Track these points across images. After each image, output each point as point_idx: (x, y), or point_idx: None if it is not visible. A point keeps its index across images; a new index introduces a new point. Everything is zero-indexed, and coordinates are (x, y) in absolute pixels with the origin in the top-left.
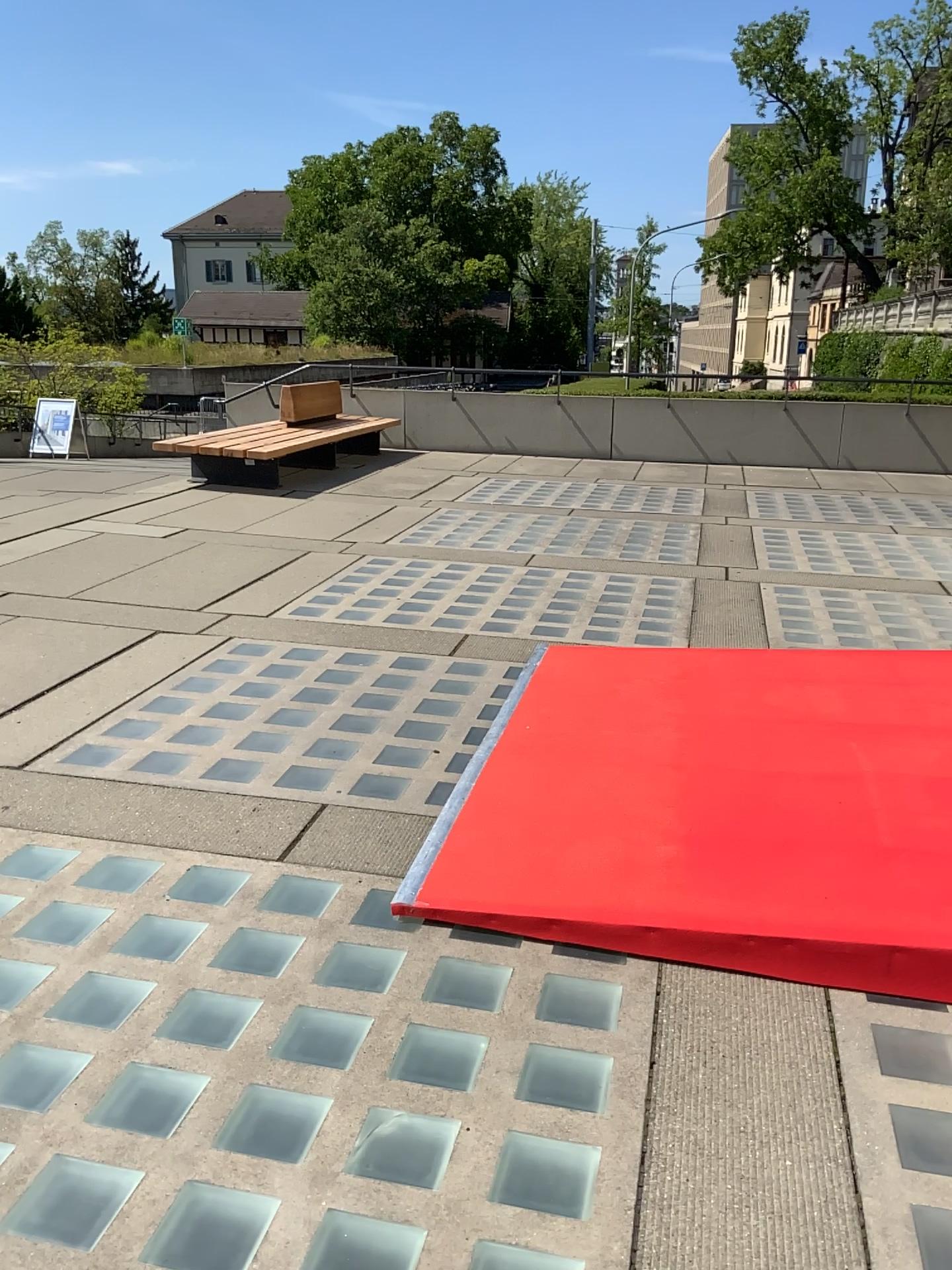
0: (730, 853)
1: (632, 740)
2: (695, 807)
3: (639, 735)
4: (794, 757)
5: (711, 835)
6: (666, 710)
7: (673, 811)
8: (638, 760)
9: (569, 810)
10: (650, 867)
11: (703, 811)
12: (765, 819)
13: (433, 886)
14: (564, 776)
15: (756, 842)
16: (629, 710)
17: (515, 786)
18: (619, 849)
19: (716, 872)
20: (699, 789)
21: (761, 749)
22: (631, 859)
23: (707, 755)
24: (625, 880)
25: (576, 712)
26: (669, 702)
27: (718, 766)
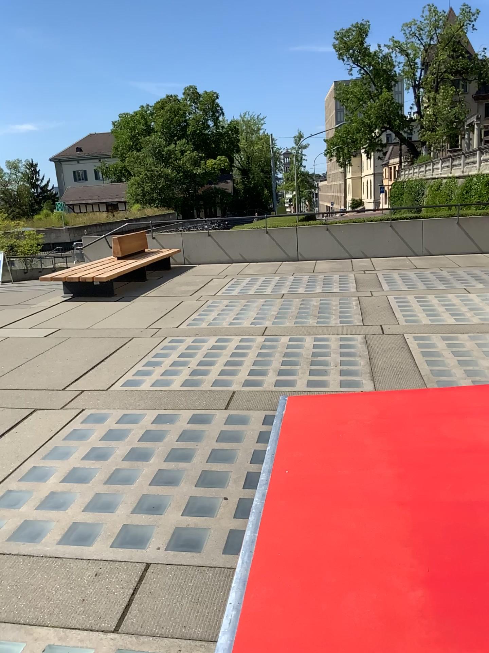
0: (467, 595)
1: (360, 474)
2: (424, 541)
3: (364, 469)
4: (480, 484)
5: (446, 573)
6: (376, 444)
7: (409, 547)
8: (369, 494)
9: (330, 552)
10: (407, 615)
11: (431, 546)
12: (482, 552)
13: (237, 652)
14: (319, 514)
15: (483, 578)
16: (351, 446)
17: (285, 527)
18: (378, 595)
19: (463, 617)
20: (422, 522)
21: (455, 478)
22: (391, 607)
23: (418, 486)
24: (392, 633)
25: (315, 450)
26: (376, 436)
27: (429, 497)
